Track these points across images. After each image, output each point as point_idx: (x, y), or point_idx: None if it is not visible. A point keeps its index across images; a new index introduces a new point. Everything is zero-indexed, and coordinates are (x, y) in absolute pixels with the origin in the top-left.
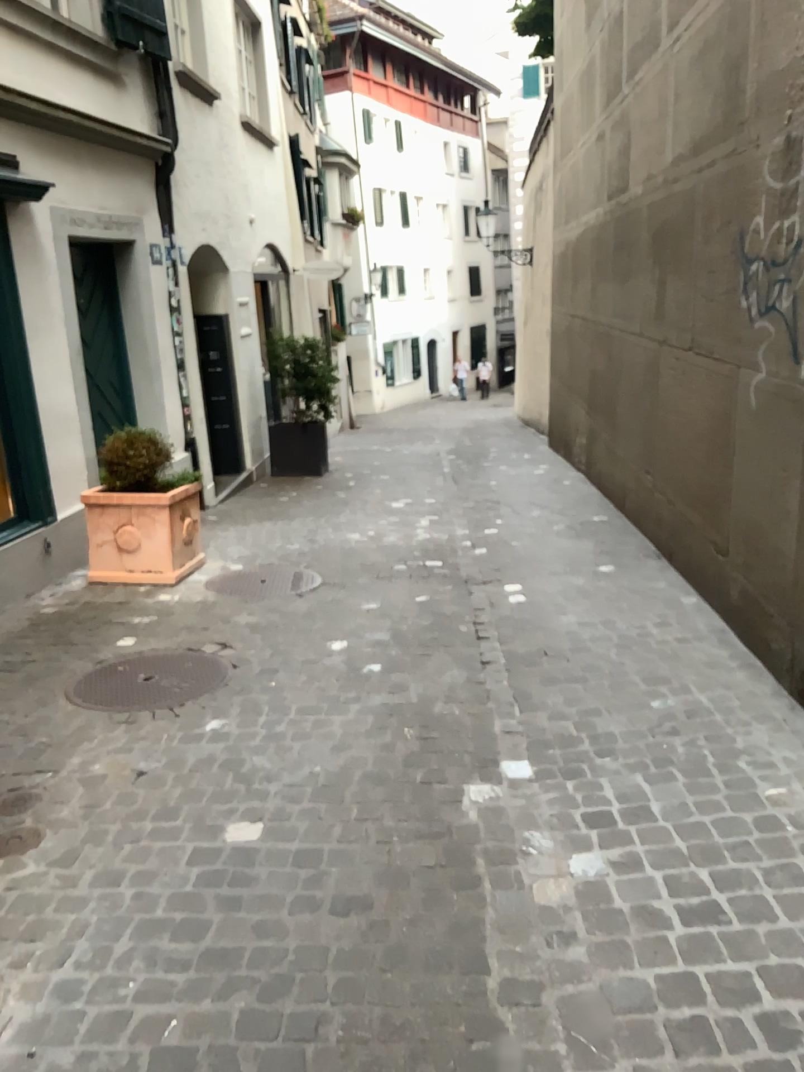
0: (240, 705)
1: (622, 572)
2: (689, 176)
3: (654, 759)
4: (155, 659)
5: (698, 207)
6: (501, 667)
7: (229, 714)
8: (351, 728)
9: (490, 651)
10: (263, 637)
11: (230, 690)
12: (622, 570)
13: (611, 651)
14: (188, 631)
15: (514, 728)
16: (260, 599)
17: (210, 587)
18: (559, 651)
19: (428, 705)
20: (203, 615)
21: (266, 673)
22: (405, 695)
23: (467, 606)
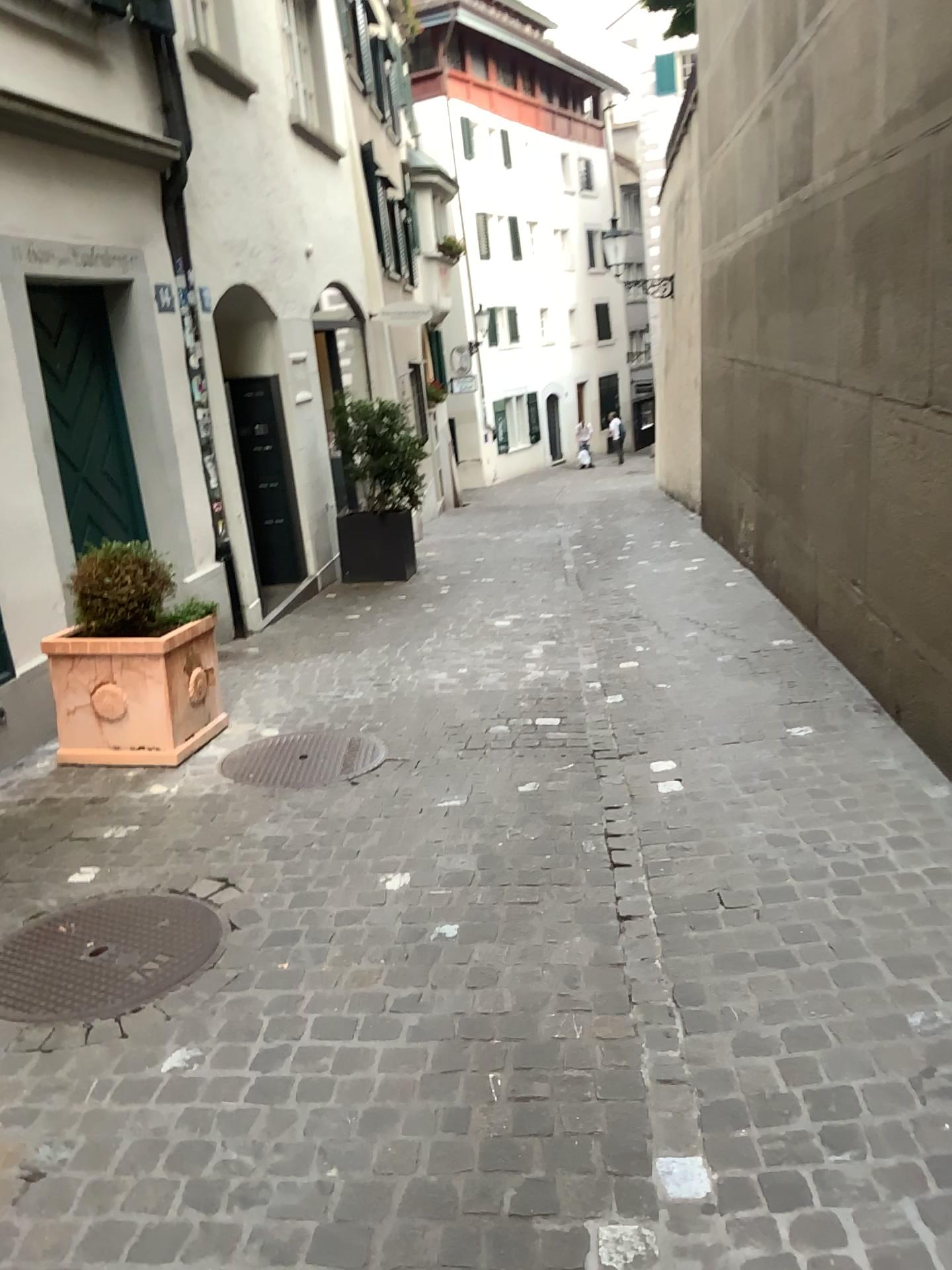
0: (226, 1013)
1: (824, 740)
2: (920, 141)
3: (936, 1166)
4: (117, 912)
5: (937, 185)
6: (648, 930)
7: (205, 1035)
8: (399, 1074)
9: (630, 895)
10: (284, 867)
11: (214, 982)
12: (824, 735)
13: (824, 896)
14: (179, 854)
15: (675, 1072)
16: (292, 794)
17: (225, 773)
18: (740, 896)
19: (530, 1016)
20: (204, 824)
21: (279, 940)
22: (493, 995)
23: (595, 803)
